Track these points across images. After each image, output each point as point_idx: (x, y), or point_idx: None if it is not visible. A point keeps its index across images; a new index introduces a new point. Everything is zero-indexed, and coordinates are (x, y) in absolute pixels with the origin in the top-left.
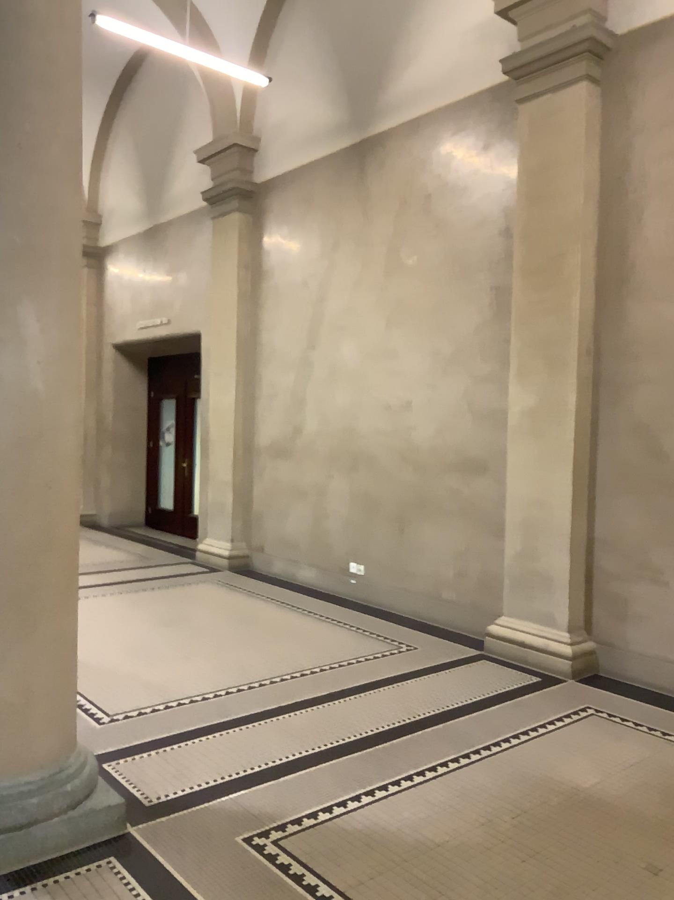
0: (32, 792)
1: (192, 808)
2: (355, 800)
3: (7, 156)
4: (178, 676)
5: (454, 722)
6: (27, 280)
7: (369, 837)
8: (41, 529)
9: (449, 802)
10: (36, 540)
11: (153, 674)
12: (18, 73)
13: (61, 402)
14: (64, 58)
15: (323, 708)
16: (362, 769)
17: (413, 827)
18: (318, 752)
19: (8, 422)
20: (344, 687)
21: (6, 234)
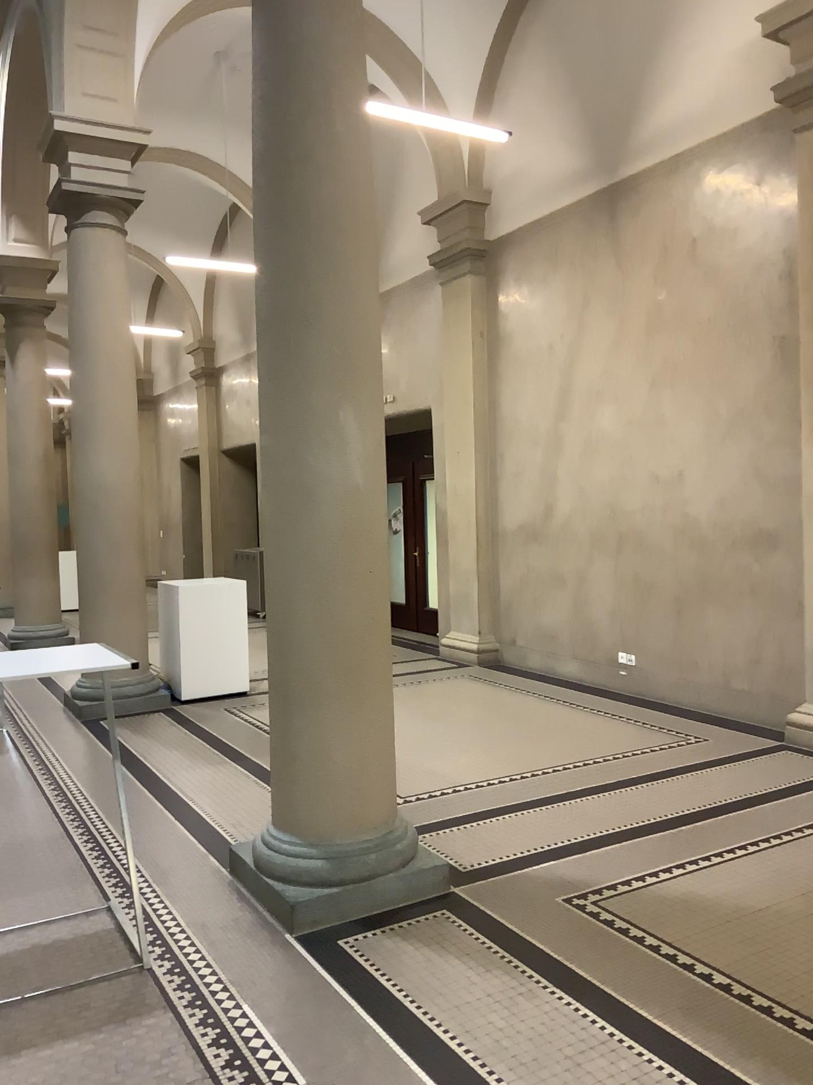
0: (370, 848)
1: (507, 872)
2: (665, 870)
3: (323, 276)
4: (459, 764)
5: (758, 806)
6: (344, 385)
7: (685, 899)
8: (364, 610)
9: (762, 873)
10: (361, 620)
11: (433, 762)
12: (328, 200)
13: (375, 493)
14: (363, 179)
15: (615, 793)
16: (667, 845)
17: (728, 893)
18: (618, 830)
19: (335, 514)
20: (633, 773)
21: (326, 345)
